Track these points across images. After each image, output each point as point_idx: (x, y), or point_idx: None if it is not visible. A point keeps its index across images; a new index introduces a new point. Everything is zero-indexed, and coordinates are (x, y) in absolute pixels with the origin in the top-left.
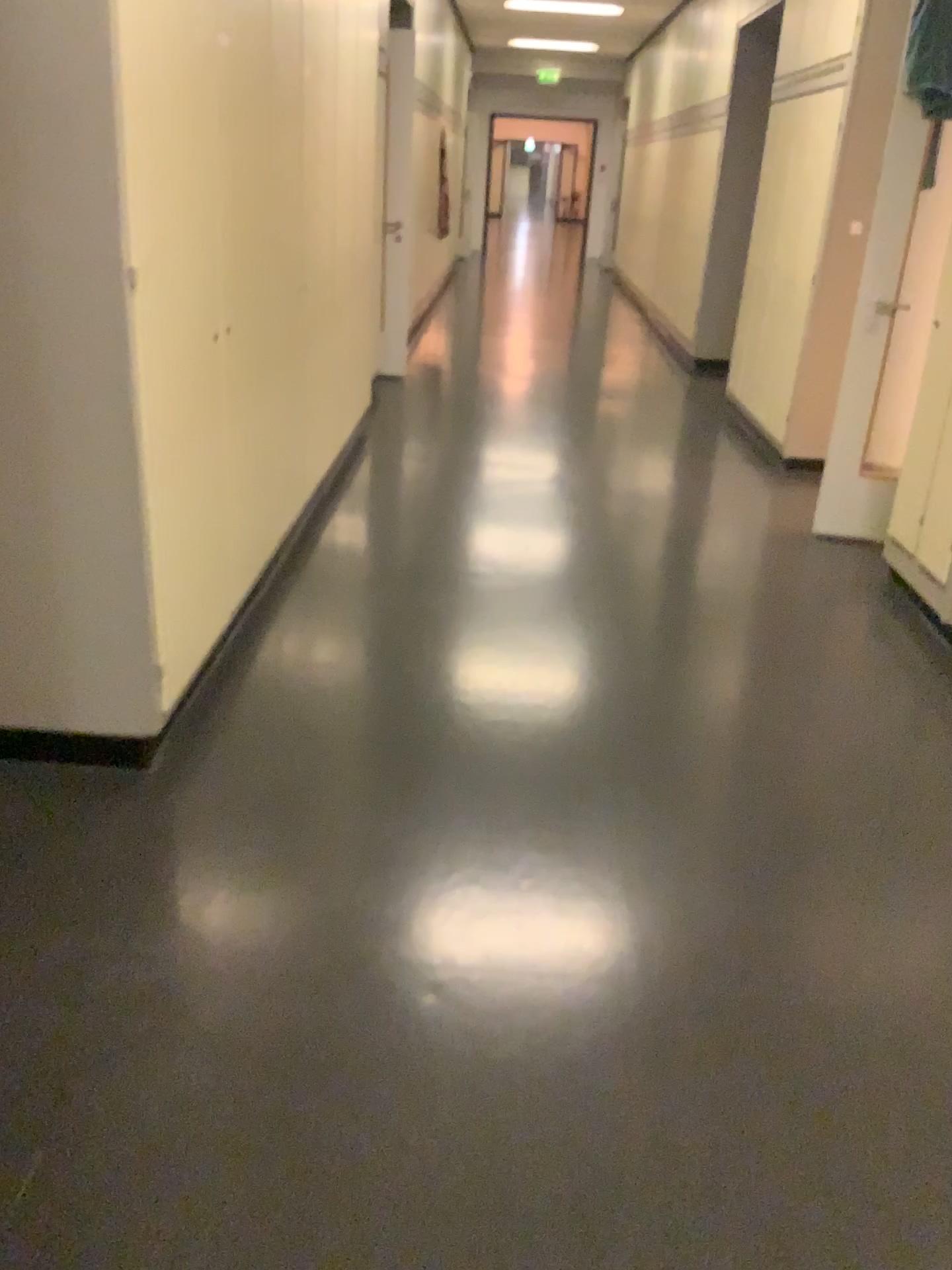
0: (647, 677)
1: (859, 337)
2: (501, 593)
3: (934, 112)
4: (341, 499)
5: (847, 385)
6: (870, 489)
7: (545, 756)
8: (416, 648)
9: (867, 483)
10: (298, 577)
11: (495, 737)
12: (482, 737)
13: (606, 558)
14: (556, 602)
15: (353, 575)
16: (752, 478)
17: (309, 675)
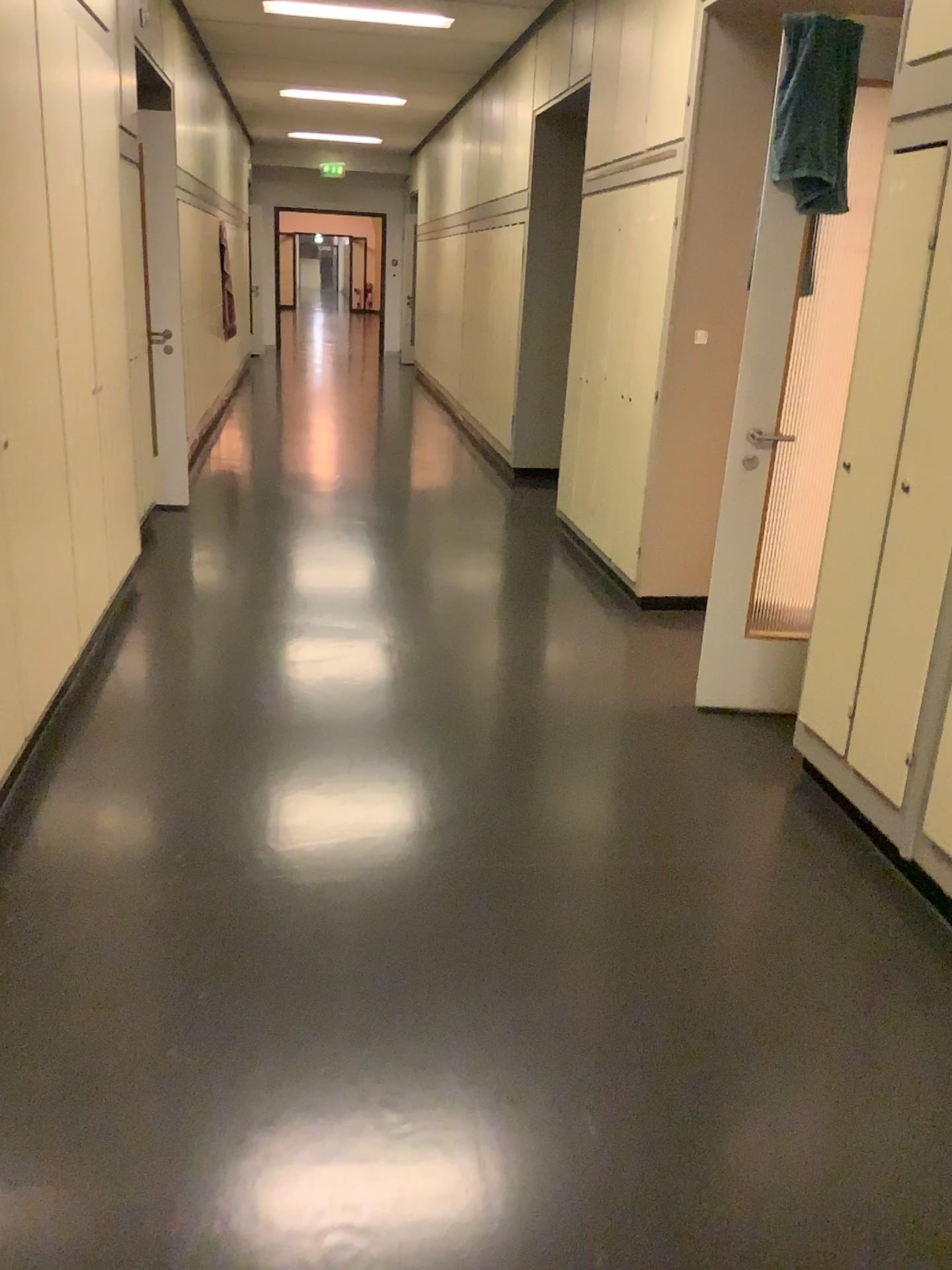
0: (542, 1016)
1: (736, 472)
2: (316, 863)
3: (812, 205)
4: (91, 708)
5: (726, 530)
6: (763, 653)
7: (407, 1255)
8: (189, 1004)
9: (758, 646)
10: (12, 870)
11: (320, 1217)
12: (299, 1222)
13: (454, 778)
14: (395, 873)
15: (98, 852)
16: (609, 626)
17: (3, 1105)
